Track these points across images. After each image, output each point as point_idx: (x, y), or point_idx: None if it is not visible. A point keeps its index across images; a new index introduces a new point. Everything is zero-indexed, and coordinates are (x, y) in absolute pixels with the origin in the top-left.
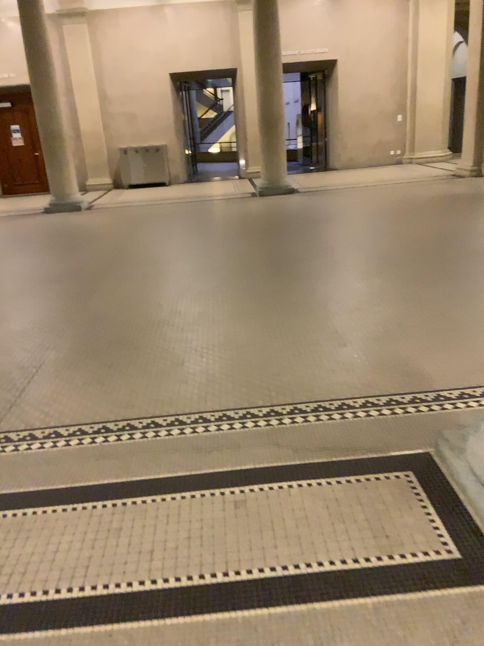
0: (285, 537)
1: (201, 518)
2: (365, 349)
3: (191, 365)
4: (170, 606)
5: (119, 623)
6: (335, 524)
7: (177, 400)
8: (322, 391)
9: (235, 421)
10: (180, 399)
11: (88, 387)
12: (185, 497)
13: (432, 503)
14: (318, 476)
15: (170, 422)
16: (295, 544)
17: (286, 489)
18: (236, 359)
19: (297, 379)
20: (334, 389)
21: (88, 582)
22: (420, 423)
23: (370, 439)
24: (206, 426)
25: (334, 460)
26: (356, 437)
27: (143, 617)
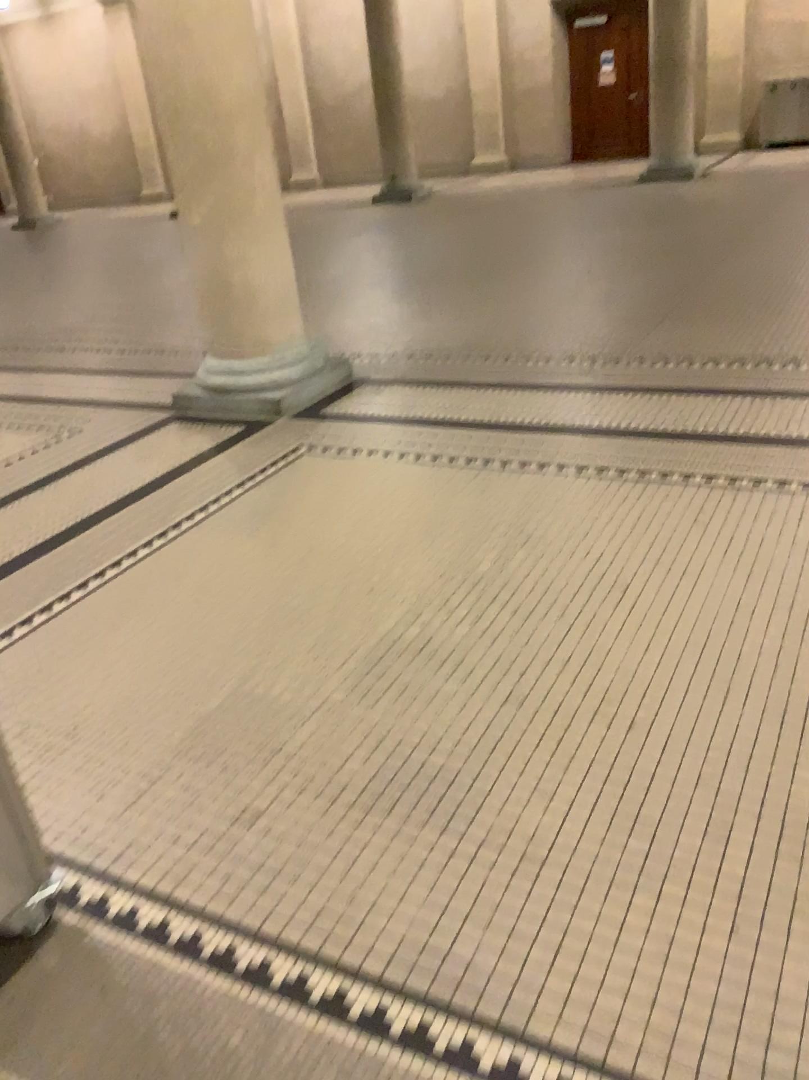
0: None
1: None
2: None
3: None
4: (802, 440)
5: (758, 442)
6: None
7: None
8: None
9: None
10: None
11: (722, 333)
12: None
13: None
14: None
15: None
16: None
17: None
18: None
19: None
20: None
21: (731, 426)
22: None
23: None
24: None
25: None
26: None
27: (778, 442)
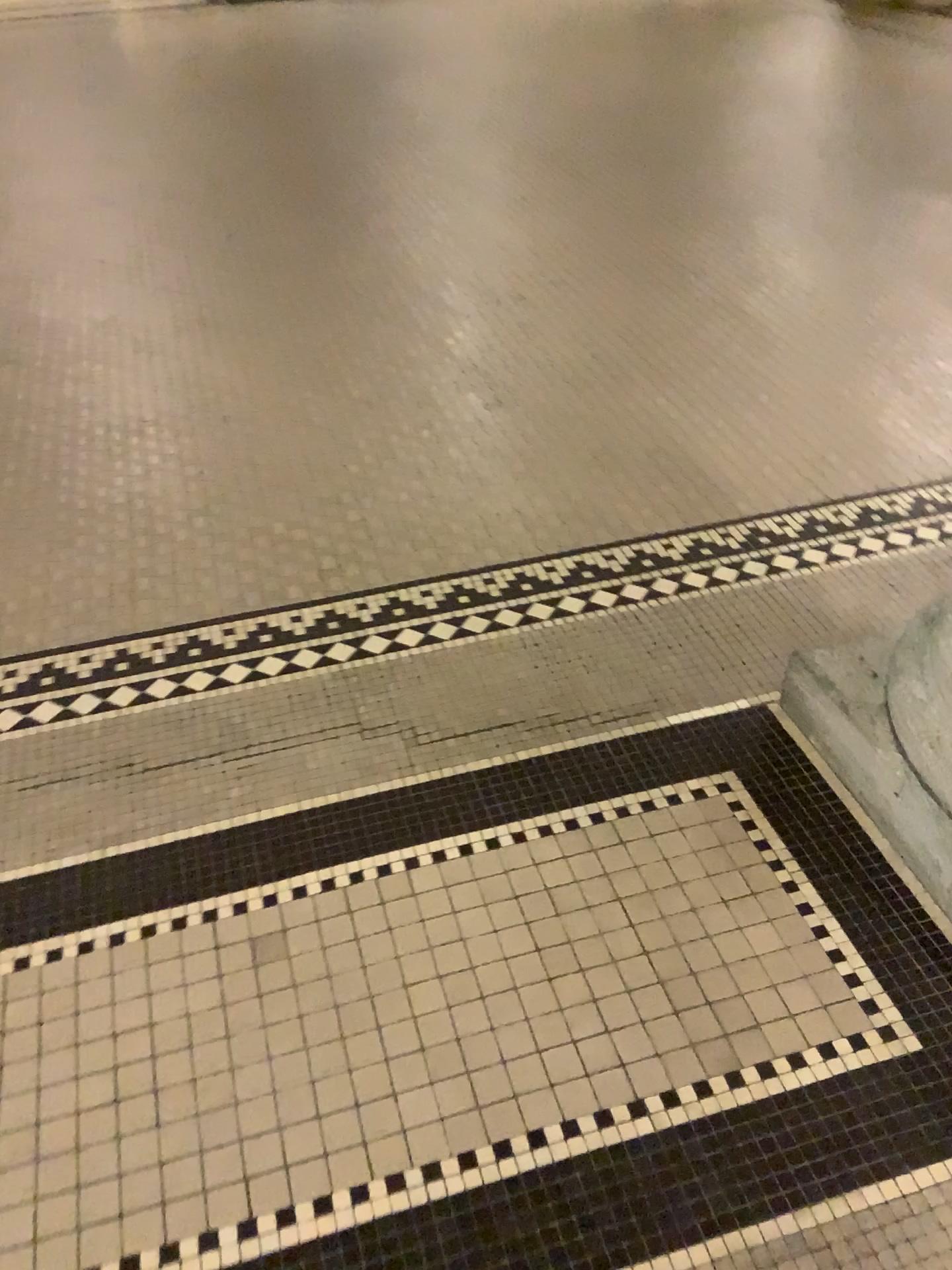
0: (420, 1052)
1: (151, 1018)
2: (547, 411)
3: (80, 484)
4: None
5: None
6: (560, 982)
7: (45, 598)
8: (457, 541)
9: (225, 655)
10: (53, 594)
11: None
12: (91, 946)
13: (812, 874)
14: (484, 818)
15: (28, 677)
16: (452, 1075)
17: (400, 874)
18: (207, 457)
19: (384, 507)
20: (487, 535)
21: None
22: (727, 622)
23: (609, 681)
24: (141, 677)
25: (523, 759)
26: (570, 679)
27: None
